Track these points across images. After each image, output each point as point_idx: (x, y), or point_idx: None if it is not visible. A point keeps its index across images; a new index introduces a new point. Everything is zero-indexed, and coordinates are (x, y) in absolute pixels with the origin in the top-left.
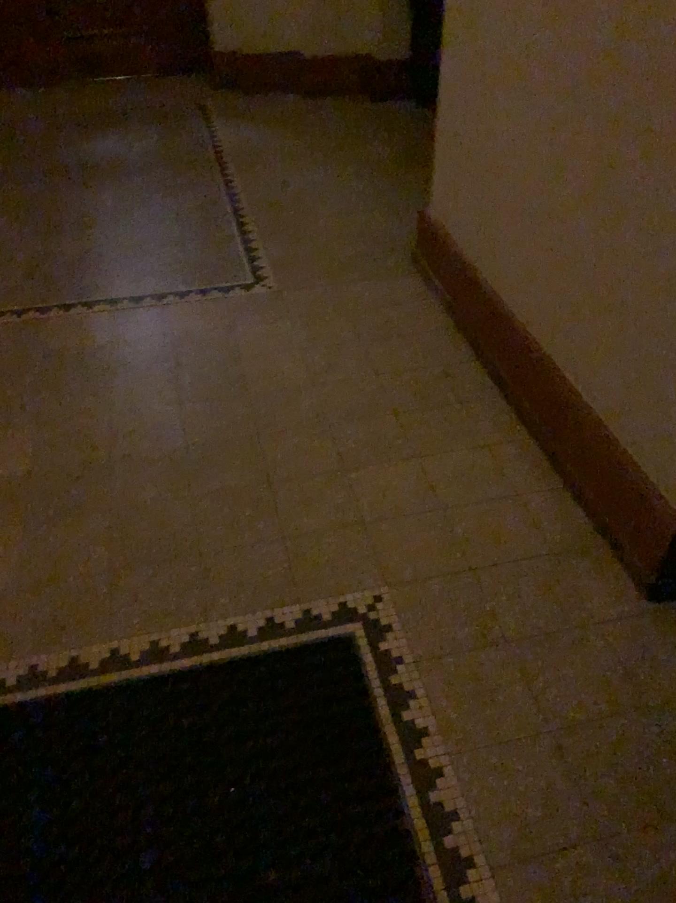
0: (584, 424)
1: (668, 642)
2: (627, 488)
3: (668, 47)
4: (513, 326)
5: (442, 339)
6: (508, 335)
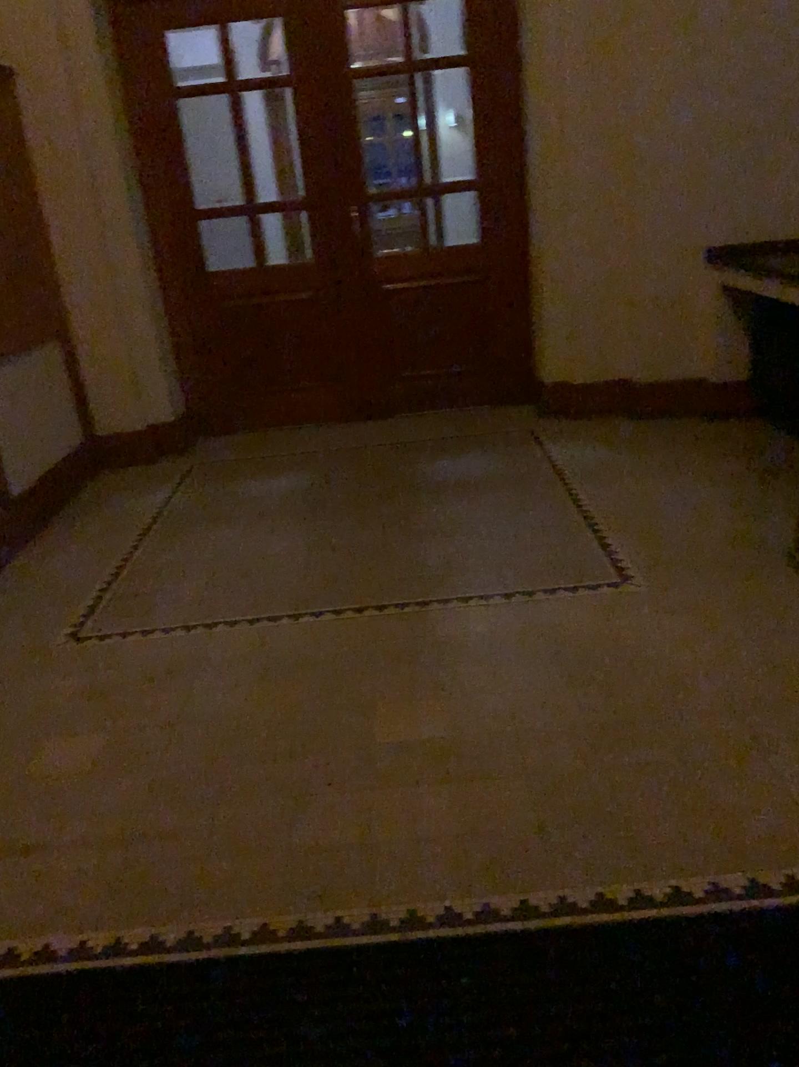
0: None
1: None
2: None
3: None
4: None
5: None
6: None
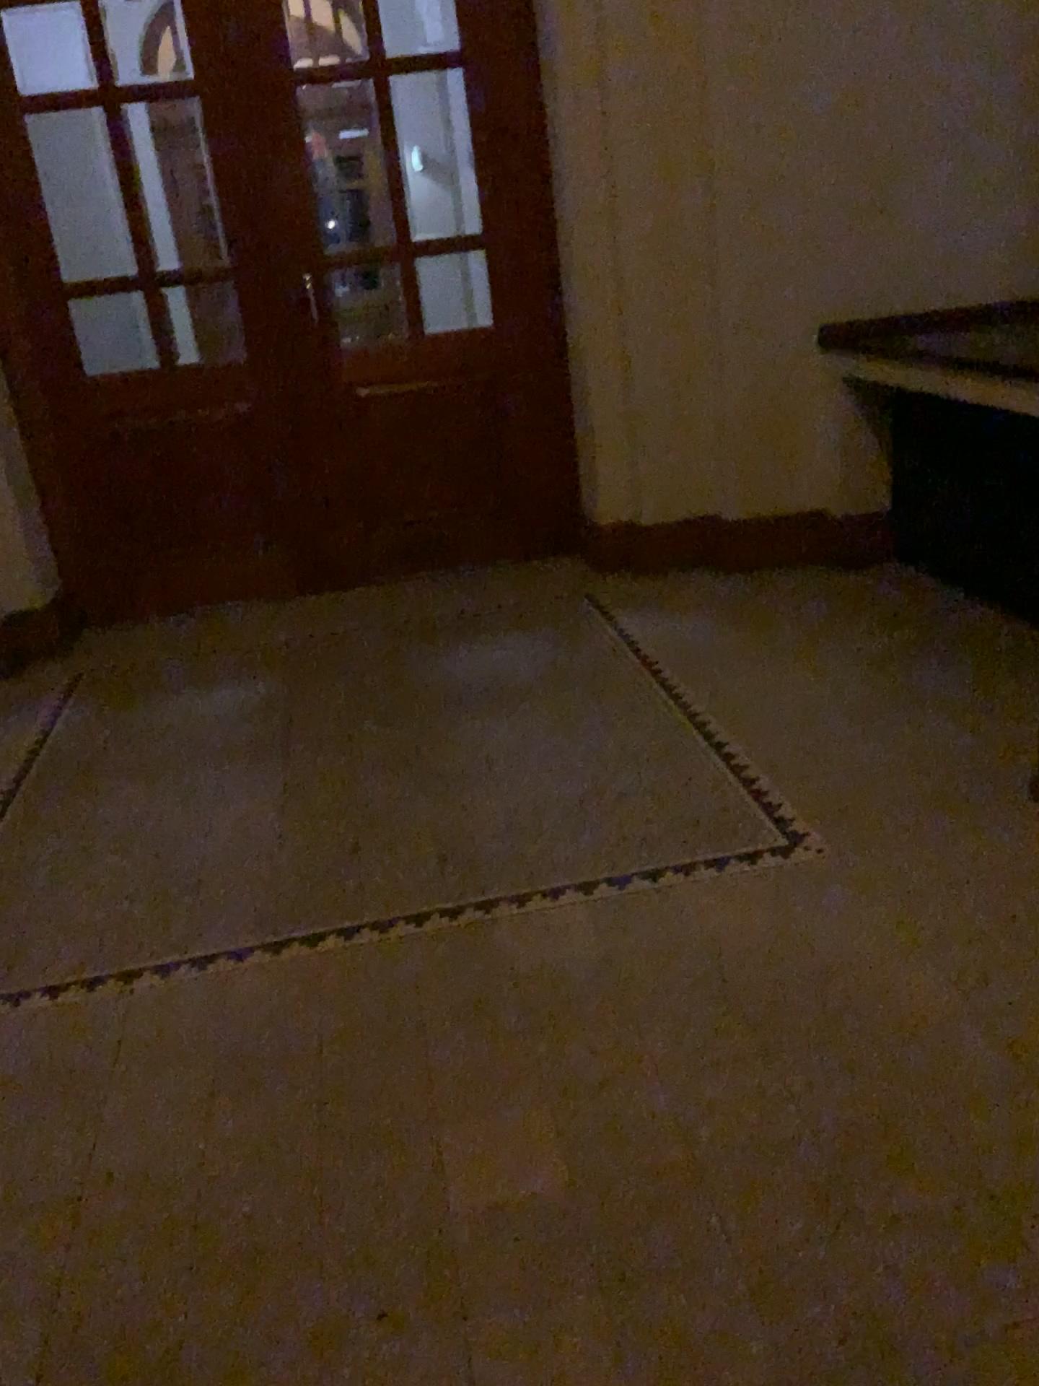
0: None
1: None
2: None
3: None
4: None
5: None
6: None
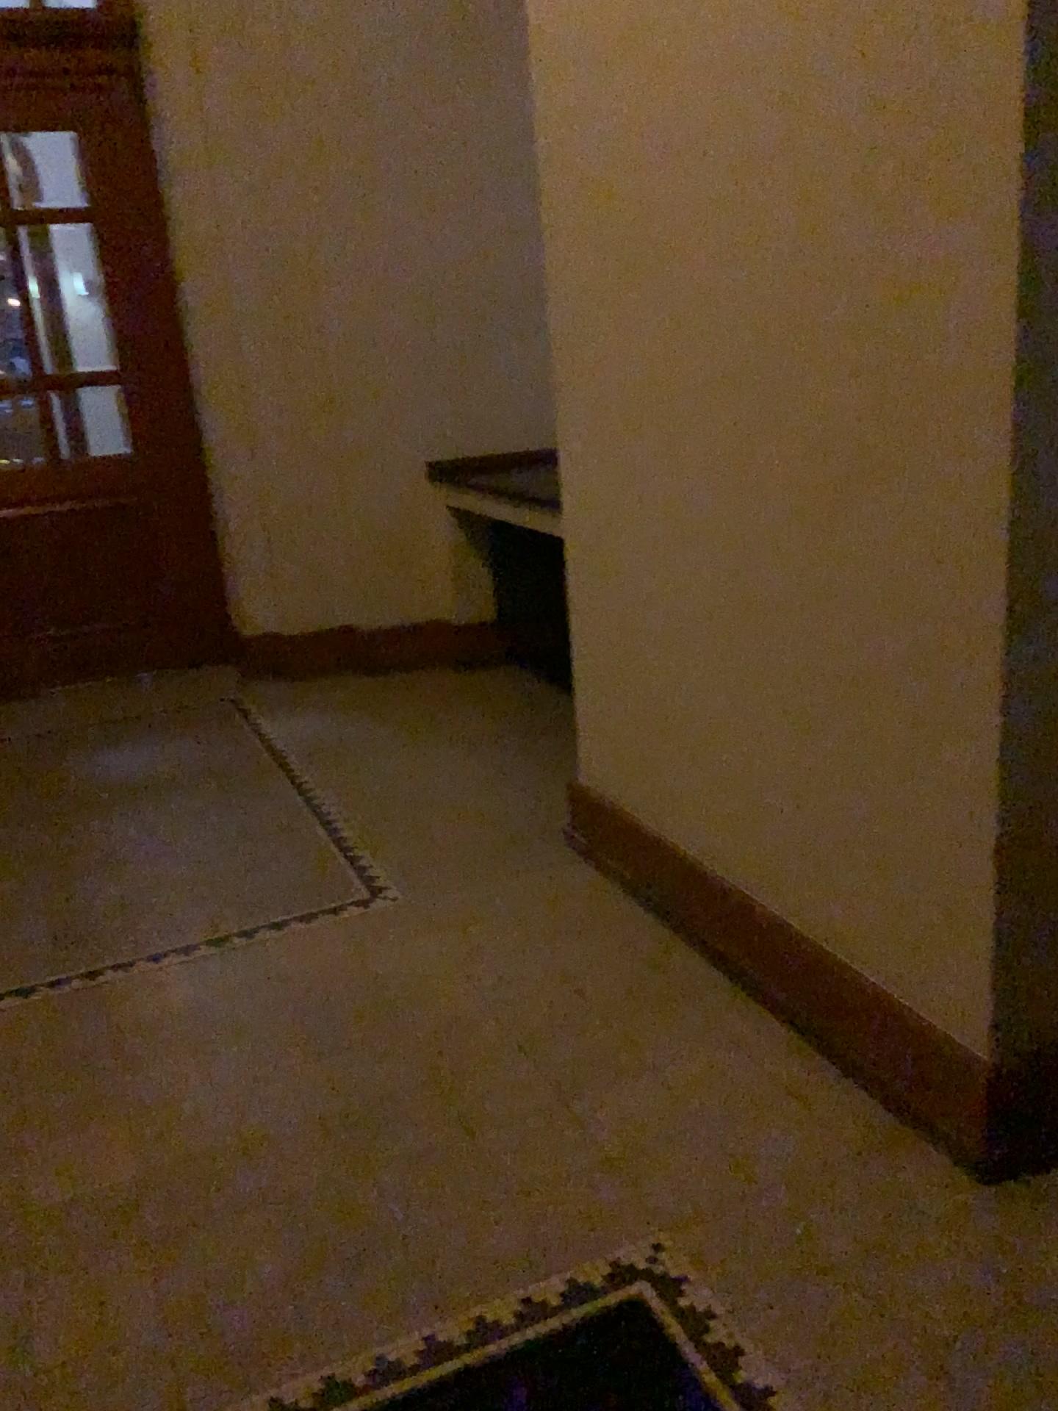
0: (851, 978)
1: (1021, 1214)
2: (920, 1038)
3: (838, 585)
4: (735, 889)
5: (646, 926)
6: (731, 901)
